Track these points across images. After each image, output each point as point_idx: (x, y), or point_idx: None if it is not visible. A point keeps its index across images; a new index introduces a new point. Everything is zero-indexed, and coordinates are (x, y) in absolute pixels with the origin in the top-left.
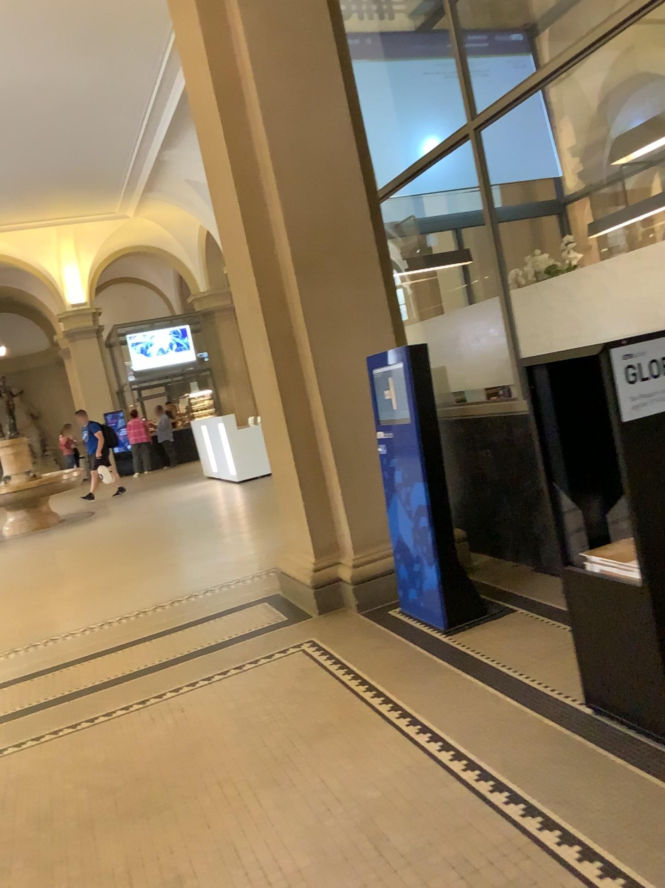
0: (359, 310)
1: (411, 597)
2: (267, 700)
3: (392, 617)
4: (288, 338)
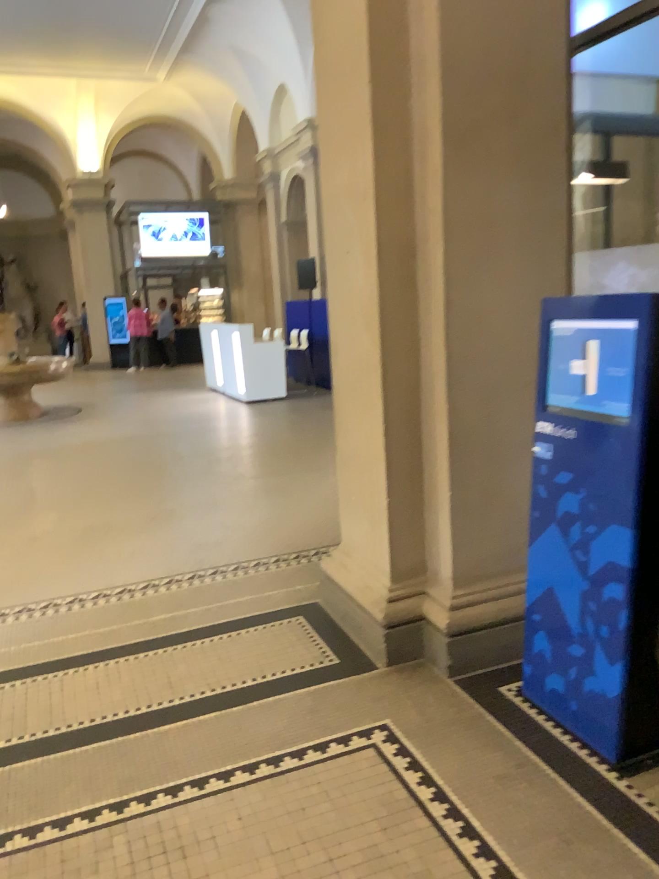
0: (522, 221)
1: (548, 681)
2: (335, 874)
3: (509, 699)
4: (408, 248)
